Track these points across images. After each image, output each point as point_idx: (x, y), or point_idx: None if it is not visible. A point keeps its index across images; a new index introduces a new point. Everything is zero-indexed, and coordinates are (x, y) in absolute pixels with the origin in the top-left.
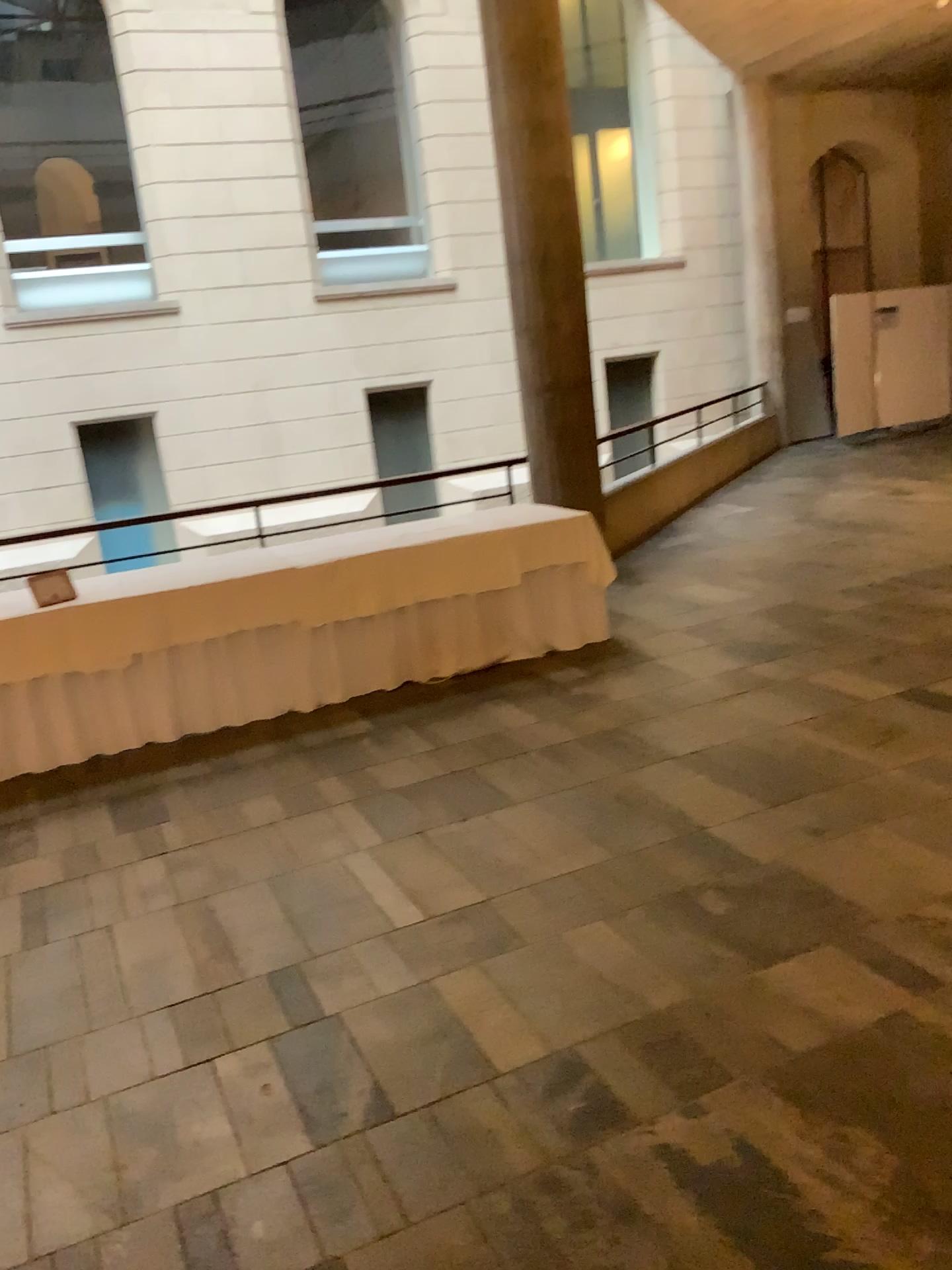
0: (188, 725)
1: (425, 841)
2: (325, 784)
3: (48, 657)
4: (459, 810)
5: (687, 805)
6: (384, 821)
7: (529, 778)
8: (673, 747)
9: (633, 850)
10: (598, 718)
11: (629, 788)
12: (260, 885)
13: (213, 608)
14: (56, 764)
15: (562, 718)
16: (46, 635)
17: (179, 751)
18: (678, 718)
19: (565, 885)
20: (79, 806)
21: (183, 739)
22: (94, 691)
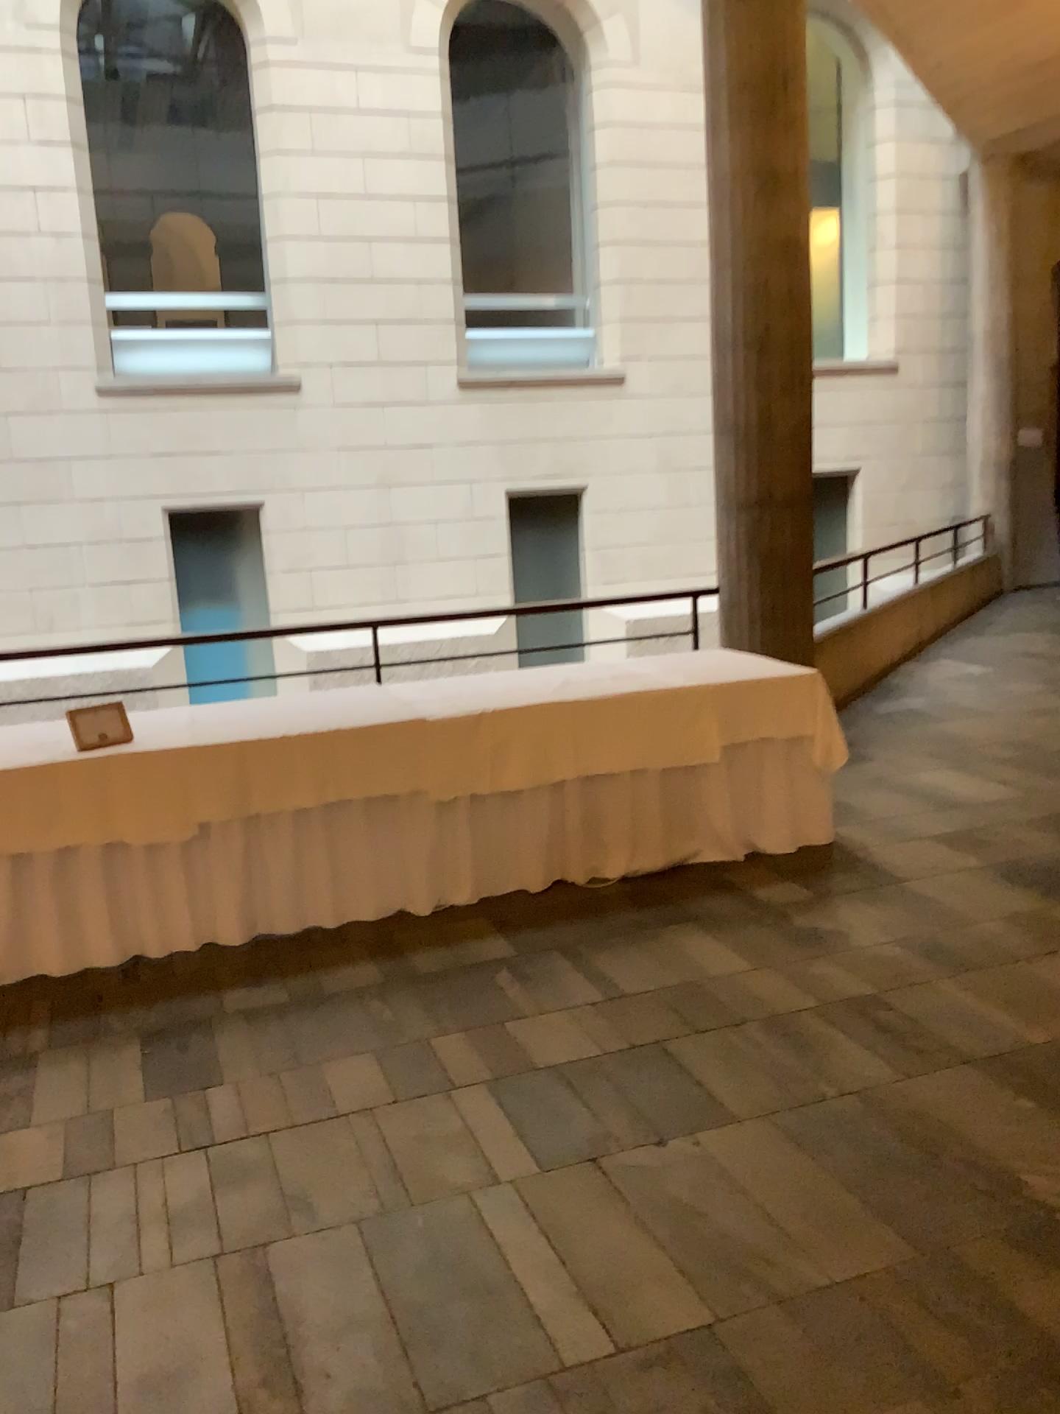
0: (265, 925)
1: (606, 1178)
2: (451, 1046)
3: (84, 820)
4: (654, 1122)
5: (1021, 1159)
6: (540, 1127)
7: (755, 1071)
8: (969, 1040)
9: (952, 1246)
10: (843, 972)
11: (919, 1114)
12: (349, 1236)
13: (311, 769)
14: (82, 967)
15: (790, 966)
16: (85, 790)
17: (249, 964)
18: (965, 986)
19: (849, 1310)
20: (101, 1042)
21: (256, 944)
22: (142, 870)
